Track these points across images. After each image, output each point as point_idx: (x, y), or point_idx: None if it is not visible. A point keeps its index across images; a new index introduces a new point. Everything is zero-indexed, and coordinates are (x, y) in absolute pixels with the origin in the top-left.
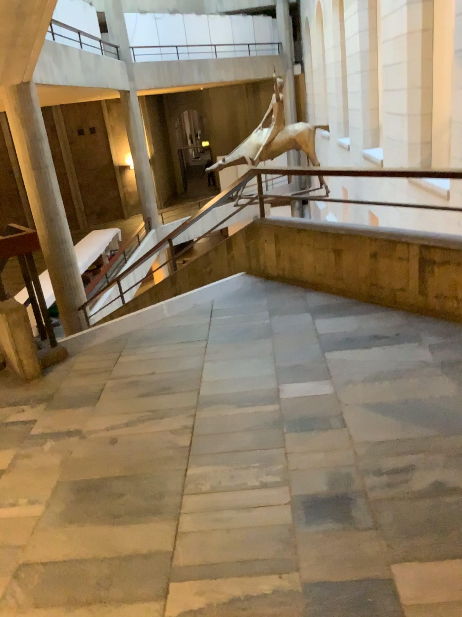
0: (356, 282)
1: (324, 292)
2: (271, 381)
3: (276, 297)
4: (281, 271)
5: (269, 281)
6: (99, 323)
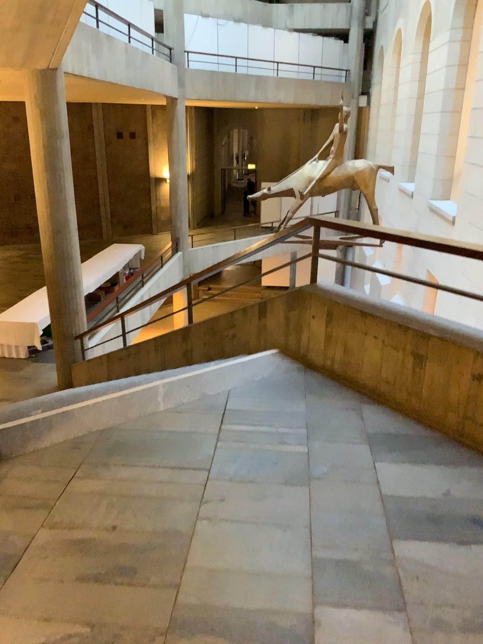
0: (440, 407)
1: (388, 408)
2: (301, 591)
3: (320, 403)
4: (329, 363)
5: (310, 371)
6: (64, 405)
